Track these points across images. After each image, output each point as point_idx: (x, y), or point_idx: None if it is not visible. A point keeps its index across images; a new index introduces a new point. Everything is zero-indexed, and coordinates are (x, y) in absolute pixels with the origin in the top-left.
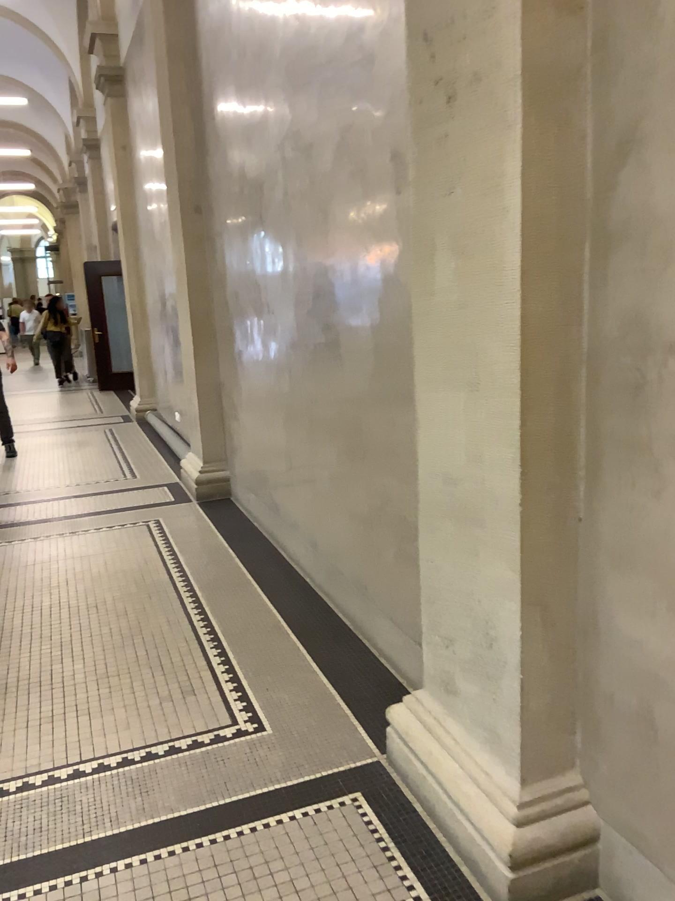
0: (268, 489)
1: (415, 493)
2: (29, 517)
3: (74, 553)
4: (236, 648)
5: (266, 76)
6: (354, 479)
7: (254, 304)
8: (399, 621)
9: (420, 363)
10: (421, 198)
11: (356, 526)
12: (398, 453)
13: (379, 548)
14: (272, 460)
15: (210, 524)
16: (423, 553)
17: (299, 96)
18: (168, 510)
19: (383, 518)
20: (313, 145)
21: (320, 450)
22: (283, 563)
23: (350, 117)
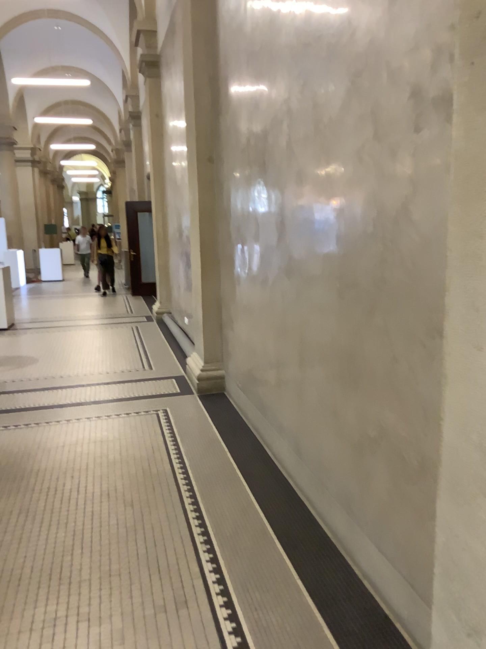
0: (258, 393)
1: (418, 438)
2: (65, 401)
3: (96, 437)
4: (227, 554)
5: (275, 39)
6: (345, 405)
7: (254, 237)
8: (390, 556)
9: (453, 315)
10: (471, 126)
11: (344, 448)
12: (398, 392)
13: (370, 478)
14: (263, 370)
15: (208, 417)
16: (442, 522)
17: (307, 50)
18: (174, 401)
19: (377, 451)
20: (319, 94)
21: (310, 371)
22: (269, 461)
23: (362, 61)
